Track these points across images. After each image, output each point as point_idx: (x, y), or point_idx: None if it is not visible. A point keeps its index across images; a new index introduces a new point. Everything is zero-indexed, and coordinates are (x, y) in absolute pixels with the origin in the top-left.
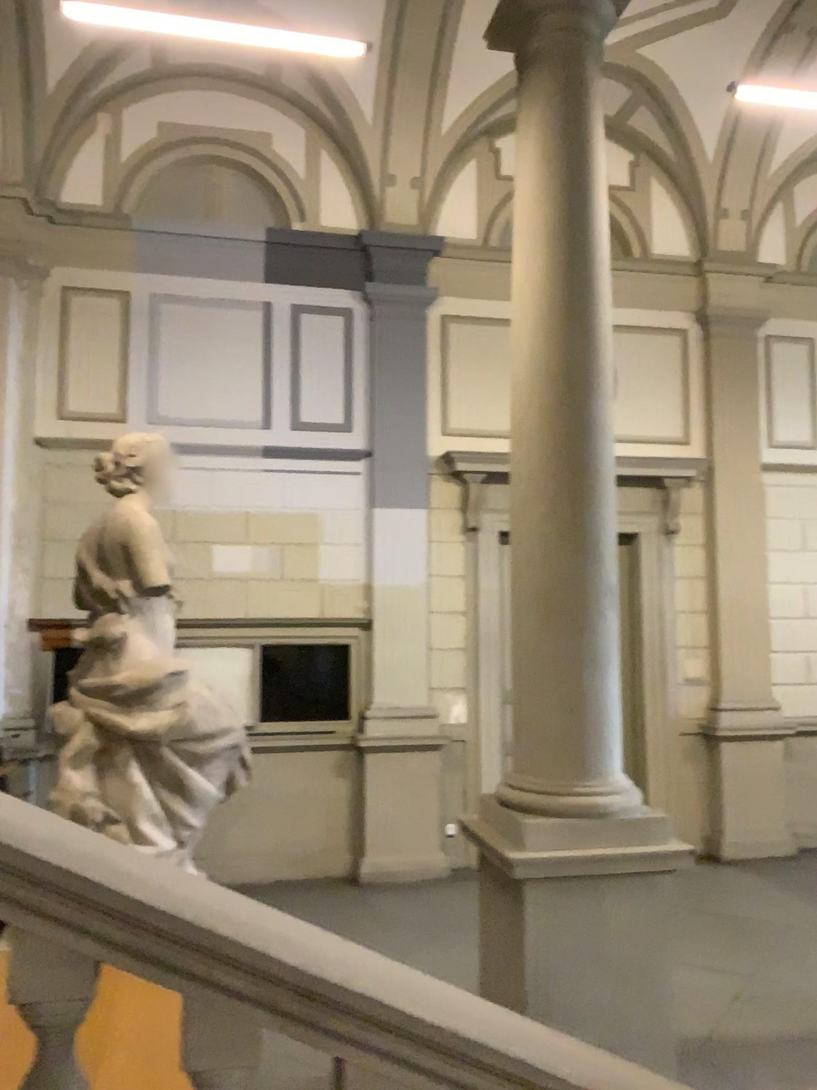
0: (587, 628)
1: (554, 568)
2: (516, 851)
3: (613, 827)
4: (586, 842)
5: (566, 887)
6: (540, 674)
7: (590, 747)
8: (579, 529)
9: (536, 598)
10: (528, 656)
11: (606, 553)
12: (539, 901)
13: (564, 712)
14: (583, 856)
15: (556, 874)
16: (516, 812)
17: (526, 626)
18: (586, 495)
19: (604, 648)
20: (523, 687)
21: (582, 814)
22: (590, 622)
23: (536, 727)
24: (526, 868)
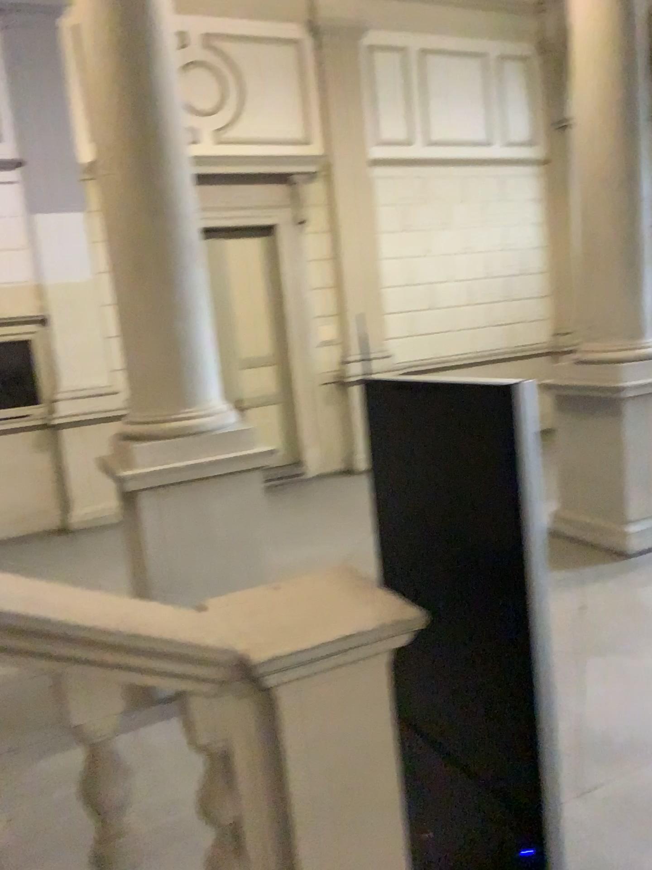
0: (172, 278)
1: (138, 227)
2: (127, 469)
3: (208, 440)
4: (185, 454)
5: (175, 492)
6: (136, 322)
7: (186, 379)
8: (155, 188)
9: (125, 255)
10: (124, 307)
11: (183, 210)
12: (152, 506)
13: (161, 353)
14: (182, 466)
15: (165, 483)
16: (127, 439)
17: (120, 282)
18: (158, 156)
19: (190, 295)
20: (123, 334)
21: (182, 433)
22: (174, 272)
23: (139, 368)
24: (138, 482)
